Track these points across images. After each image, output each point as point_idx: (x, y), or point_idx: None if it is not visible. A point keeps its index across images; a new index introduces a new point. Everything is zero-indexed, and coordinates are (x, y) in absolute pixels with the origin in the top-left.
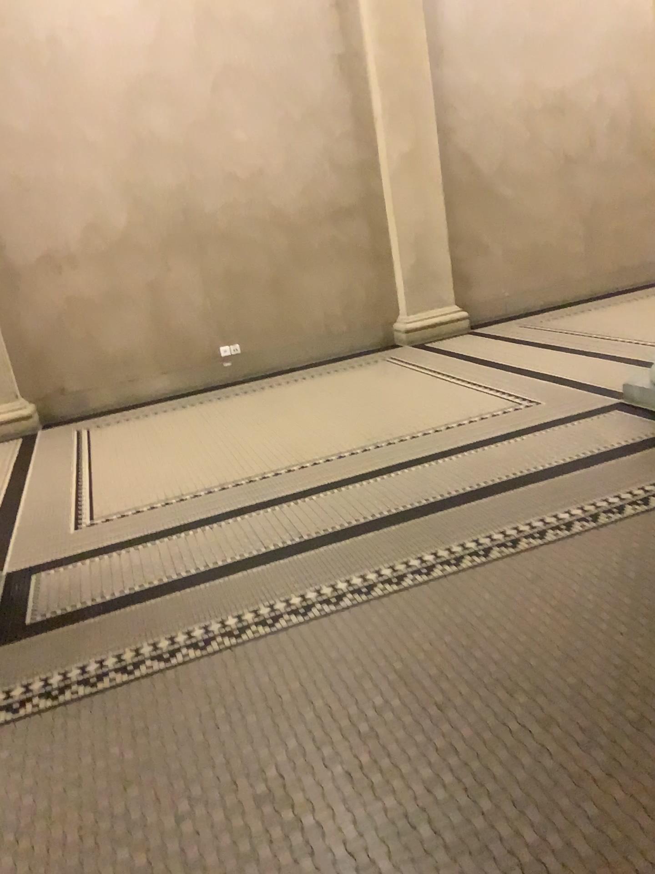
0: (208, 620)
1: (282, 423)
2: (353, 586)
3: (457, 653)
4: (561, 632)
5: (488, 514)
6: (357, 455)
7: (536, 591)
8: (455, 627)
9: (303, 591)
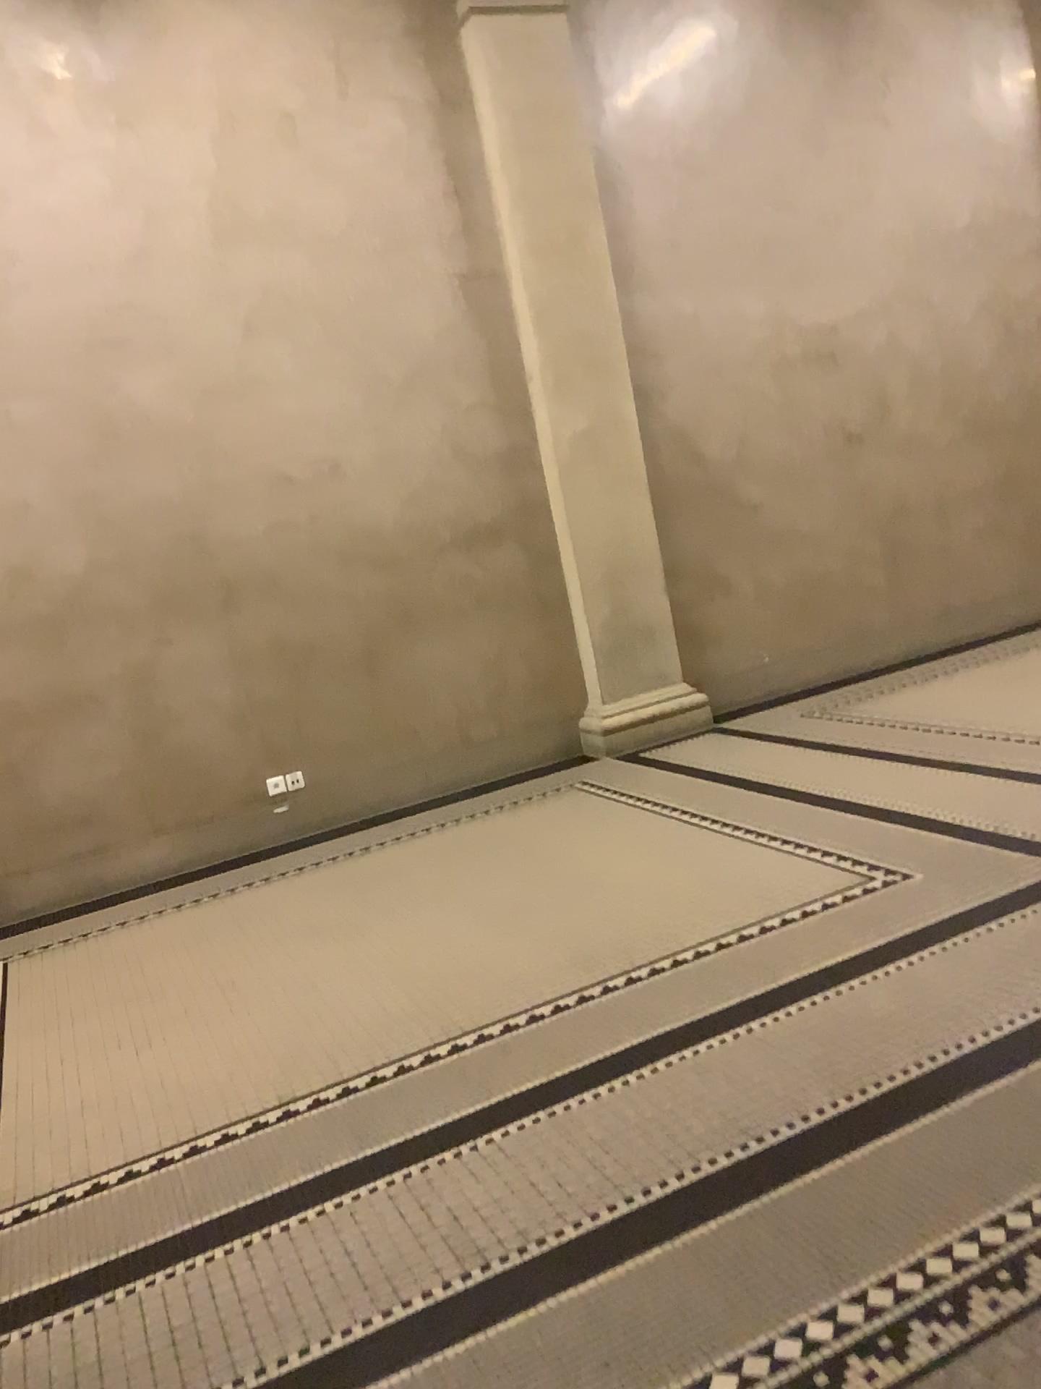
0: None
1: (396, 936)
2: None
3: None
4: None
5: (906, 1180)
6: (565, 1013)
7: None
8: None
9: None
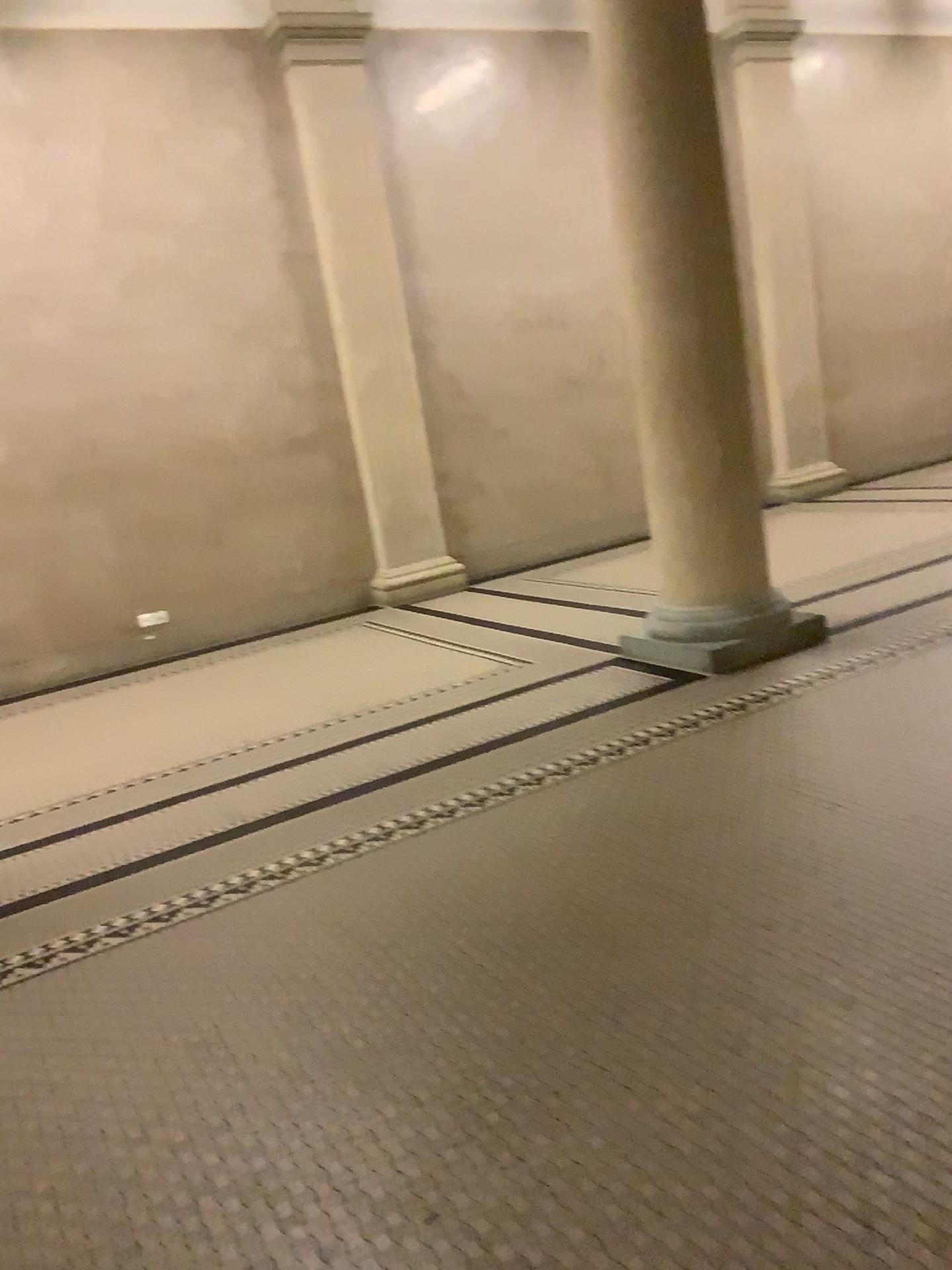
0: (133, 907)
1: (224, 705)
2: (302, 858)
3: (407, 902)
4: (515, 872)
5: (459, 778)
6: (317, 732)
7: (496, 841)
8: (409, 881)
9: (245, 868)
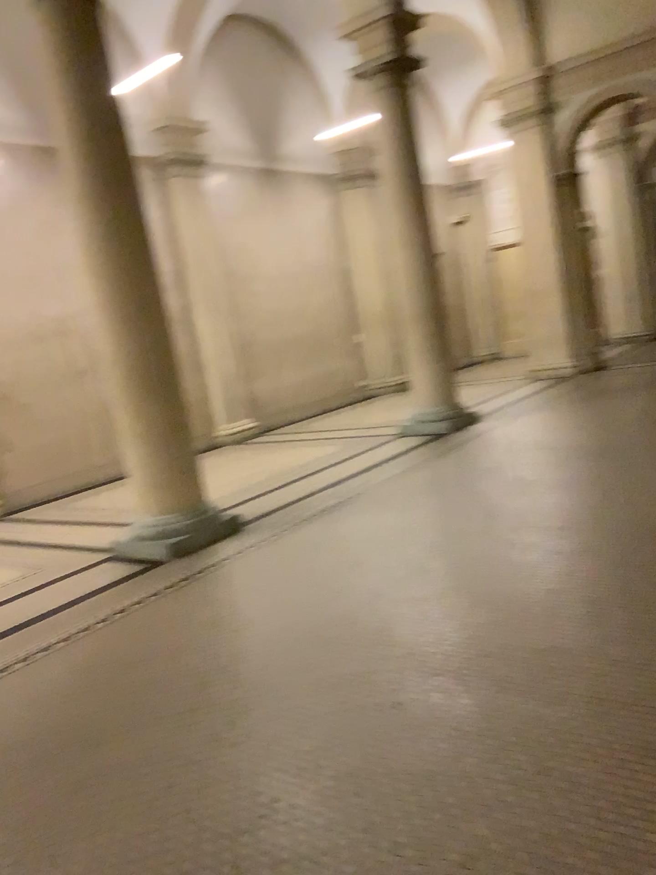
0: None
1: None
2: None
3: None
4: (30, 706)
5: None
6: None
7: (17, 688)
8: None
9: None
